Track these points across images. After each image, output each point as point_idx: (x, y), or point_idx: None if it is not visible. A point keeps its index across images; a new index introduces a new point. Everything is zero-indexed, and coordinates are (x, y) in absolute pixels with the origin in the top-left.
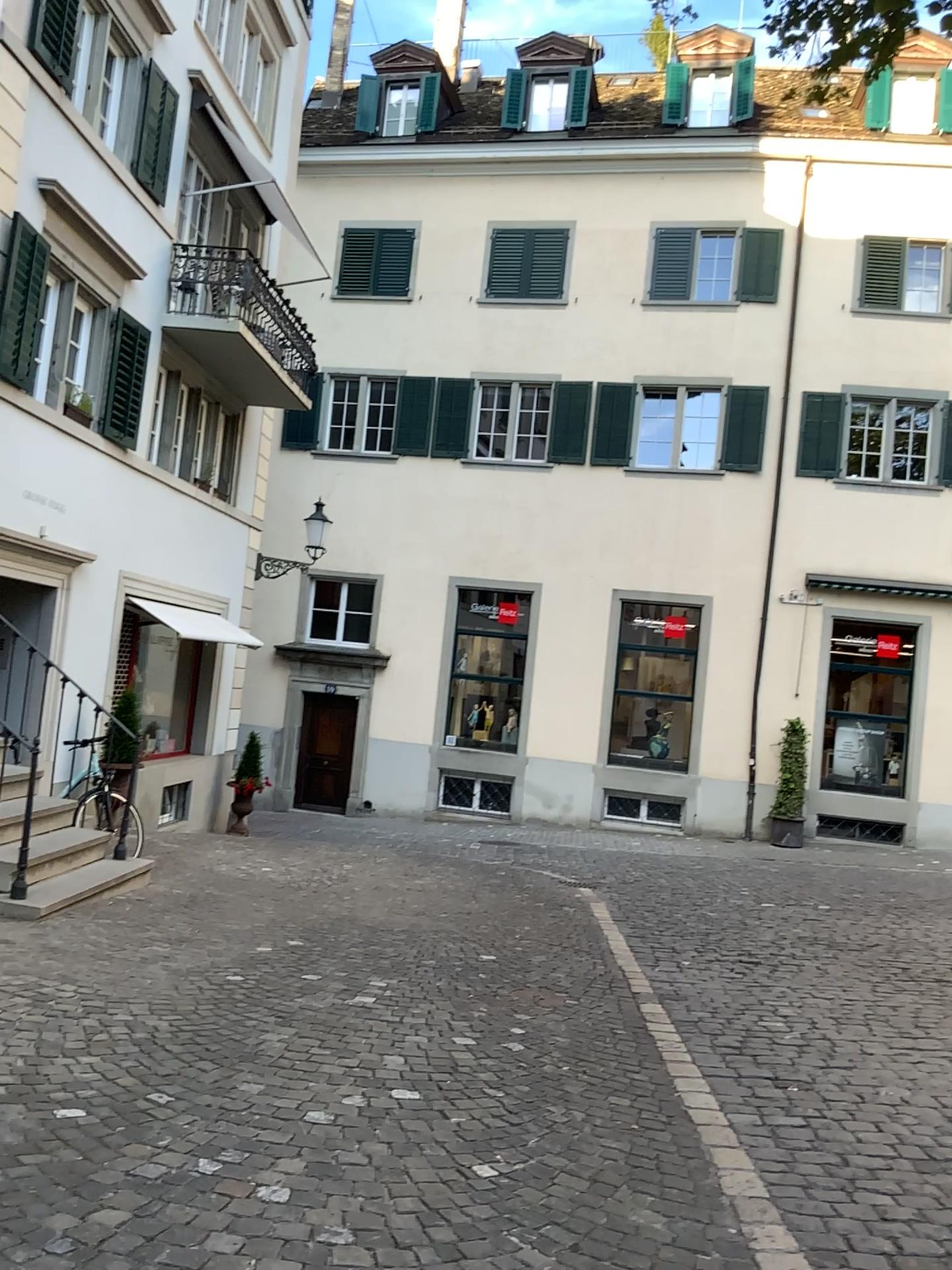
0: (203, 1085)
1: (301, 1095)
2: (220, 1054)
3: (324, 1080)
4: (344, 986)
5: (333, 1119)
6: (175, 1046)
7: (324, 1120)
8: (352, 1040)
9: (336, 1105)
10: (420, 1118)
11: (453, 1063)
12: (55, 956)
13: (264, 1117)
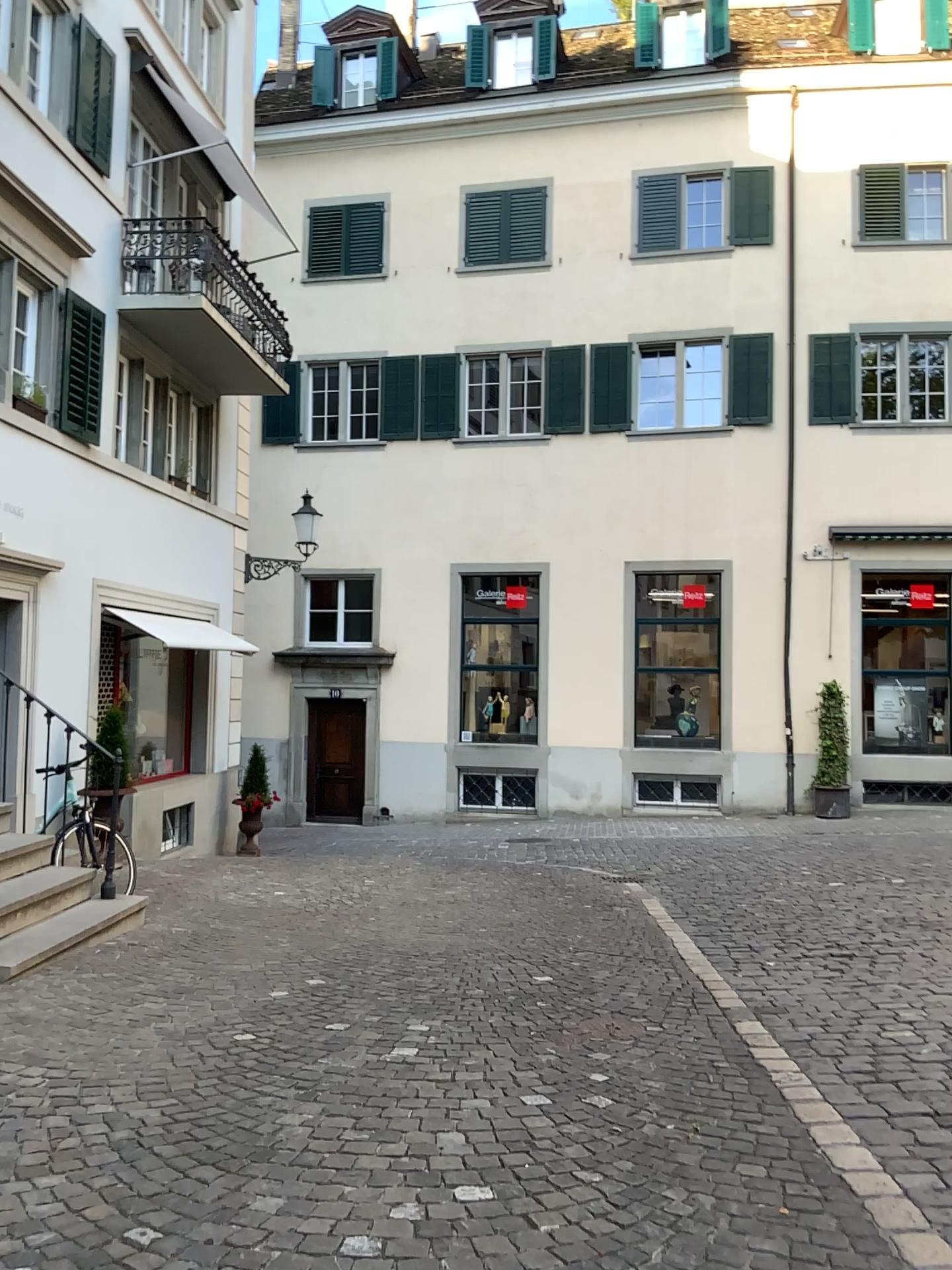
0: (198, 1212)
1: (333, 1214)
2: (223, 1158)
3: (364, 1185)
4: (379, 1037)
5: (380, 1253)
6: (163, 1151)
7: (367, 1255)
8: (395, 1117)
9: (382, 1227)
10: (499, 1238)
11: (529, 1140)
12: (20, 1030)
13: (284, 1261)
